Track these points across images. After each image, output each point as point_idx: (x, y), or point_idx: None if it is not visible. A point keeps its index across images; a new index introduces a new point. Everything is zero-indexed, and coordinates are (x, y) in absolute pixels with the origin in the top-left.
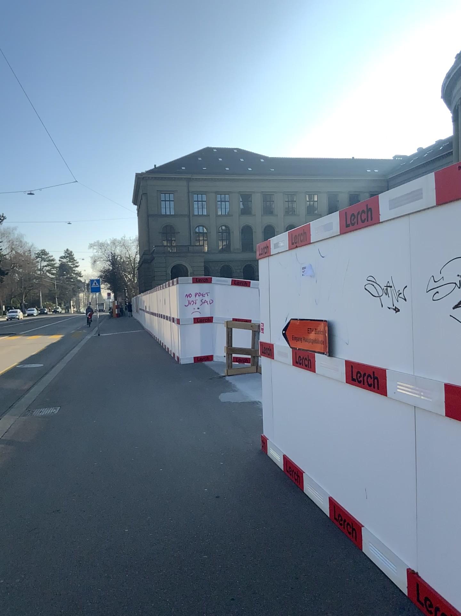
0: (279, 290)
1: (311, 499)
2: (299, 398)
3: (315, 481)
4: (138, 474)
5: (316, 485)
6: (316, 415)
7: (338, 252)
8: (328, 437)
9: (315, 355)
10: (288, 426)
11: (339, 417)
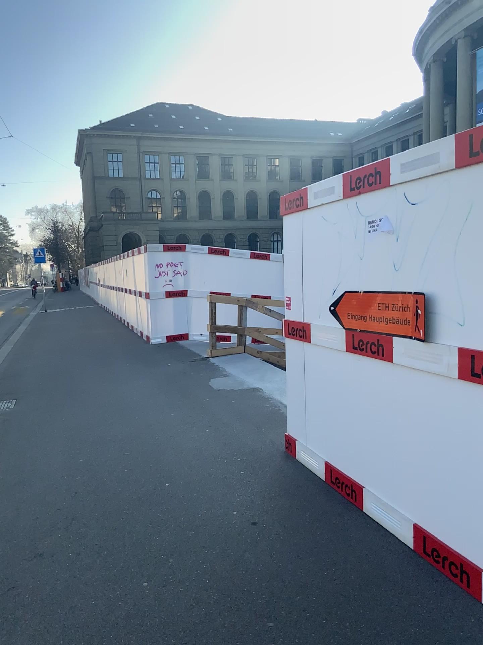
0: (320, 254)
1: (381, 525)
2: (354, 393)
3: (385, 501)
4: (141, 495)
5: (387, 506)
6: (389, 418)
7: (448, 197)
8: (414, 448)
9: (392, 340)
10: (333, 427)
11: (439, 424)
